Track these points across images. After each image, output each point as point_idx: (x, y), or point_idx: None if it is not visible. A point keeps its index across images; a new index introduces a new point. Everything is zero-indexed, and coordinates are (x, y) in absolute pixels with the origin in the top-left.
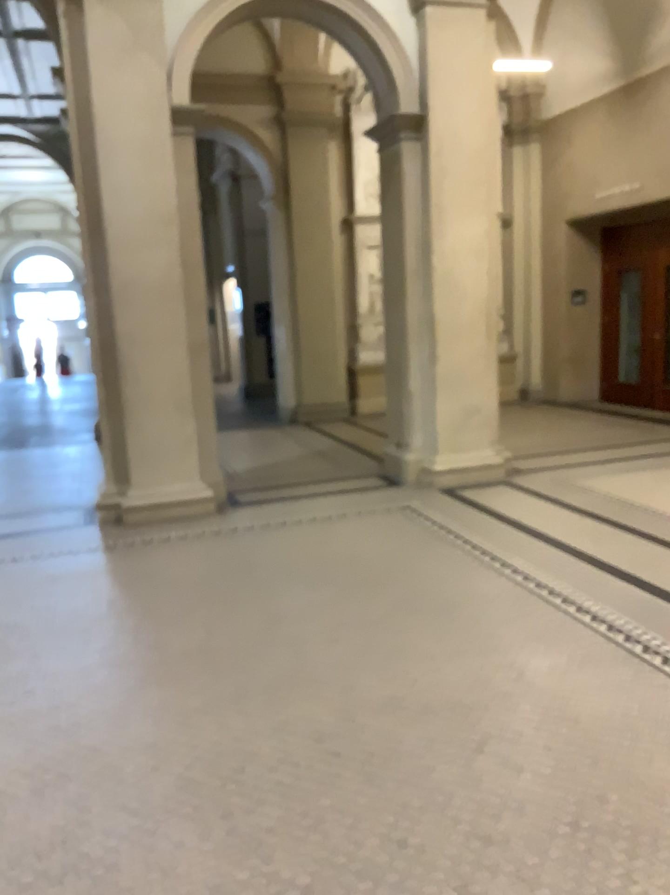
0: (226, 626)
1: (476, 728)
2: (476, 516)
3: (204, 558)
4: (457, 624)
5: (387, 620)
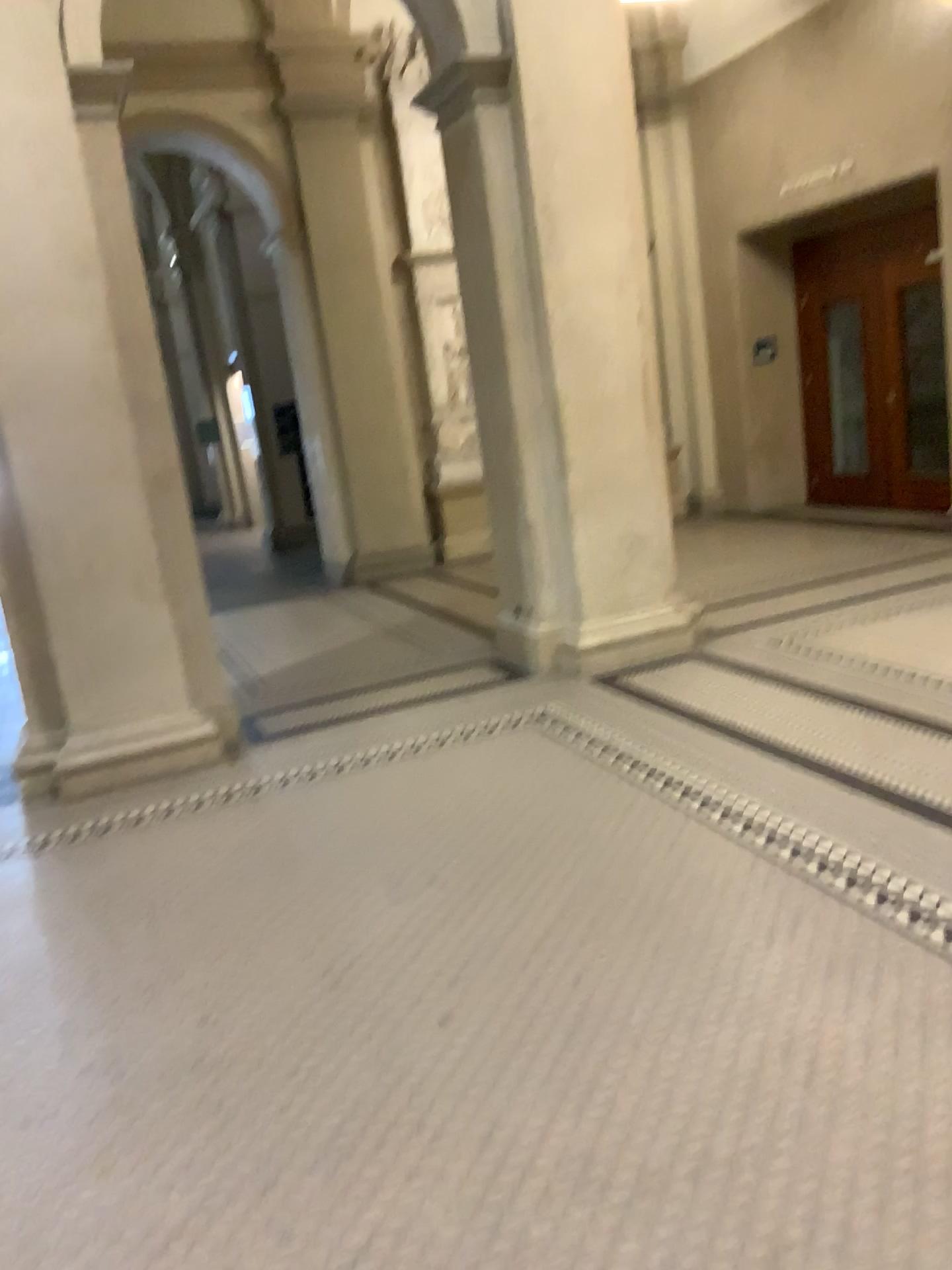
0: (237, 1006)
1: (759, 1236)
2: (663, 725)
3: (201, 853)
4: (669, 959)
5: (538, 961)
